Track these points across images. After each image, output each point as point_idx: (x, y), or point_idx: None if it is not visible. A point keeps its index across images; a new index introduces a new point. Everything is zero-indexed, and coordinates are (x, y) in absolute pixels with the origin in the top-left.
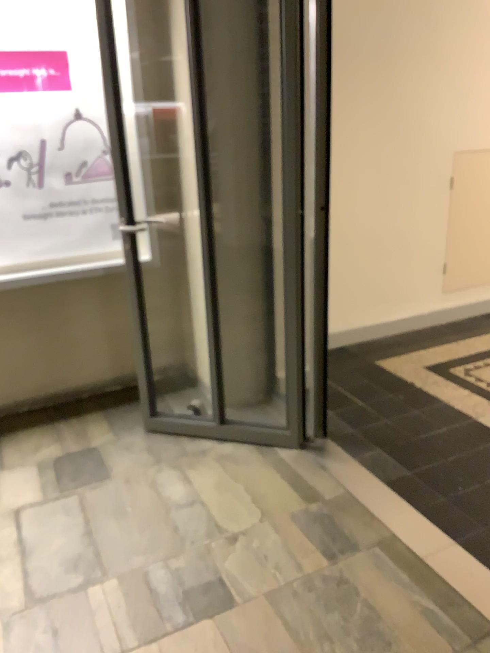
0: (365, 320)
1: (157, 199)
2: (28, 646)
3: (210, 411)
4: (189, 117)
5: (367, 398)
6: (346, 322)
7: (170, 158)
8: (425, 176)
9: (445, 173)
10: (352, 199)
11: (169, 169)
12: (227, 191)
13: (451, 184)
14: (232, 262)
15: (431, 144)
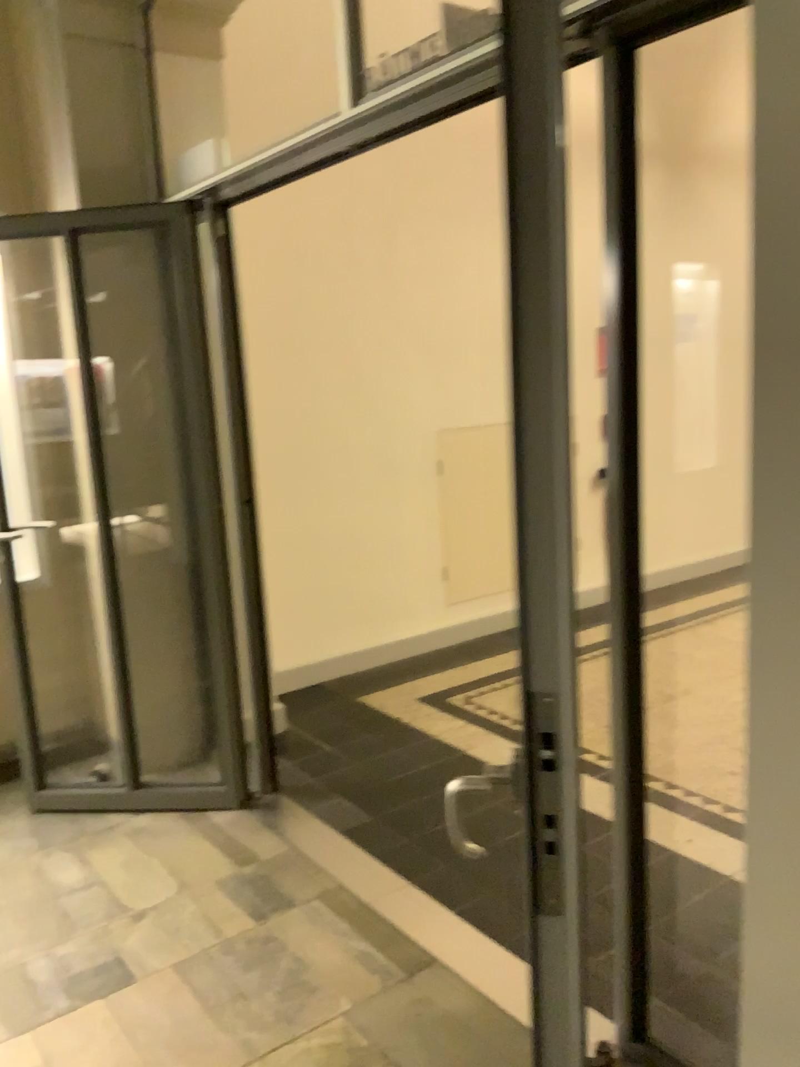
0: (348, 645)
1: (47, 499)
2: None
3: (121, 770)
4: (84, 397)
5: (338, 739)
6: (322, 649)
7: (63, 446)
8: (407, 456)
9: (432, 452)
10: (315, 488)
11: (63, 460)
12: (134, 484)
13: (443, 465)
14: (144, 572)
15: (409, 418)
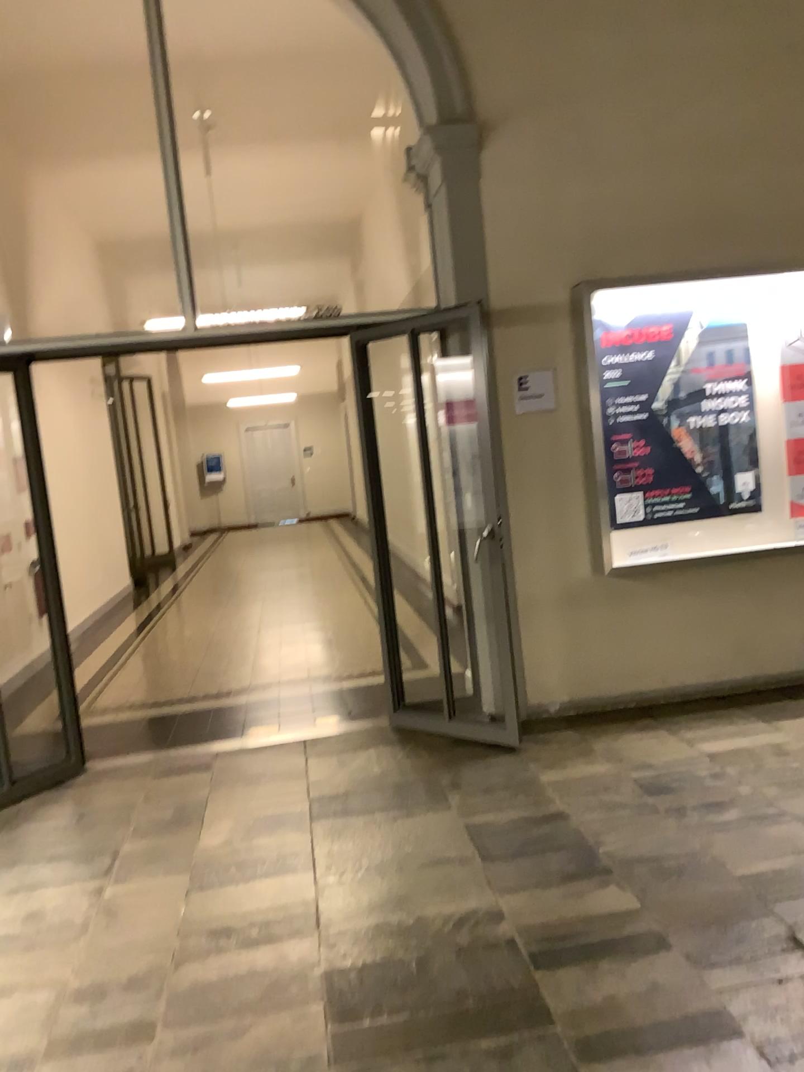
0: None
1: None
2: (152, 863)
3: None
4: None
5: None
6: None
7: None
8: None
9: None
10: None
11: None
12: None
13: None
14: None
15: None
